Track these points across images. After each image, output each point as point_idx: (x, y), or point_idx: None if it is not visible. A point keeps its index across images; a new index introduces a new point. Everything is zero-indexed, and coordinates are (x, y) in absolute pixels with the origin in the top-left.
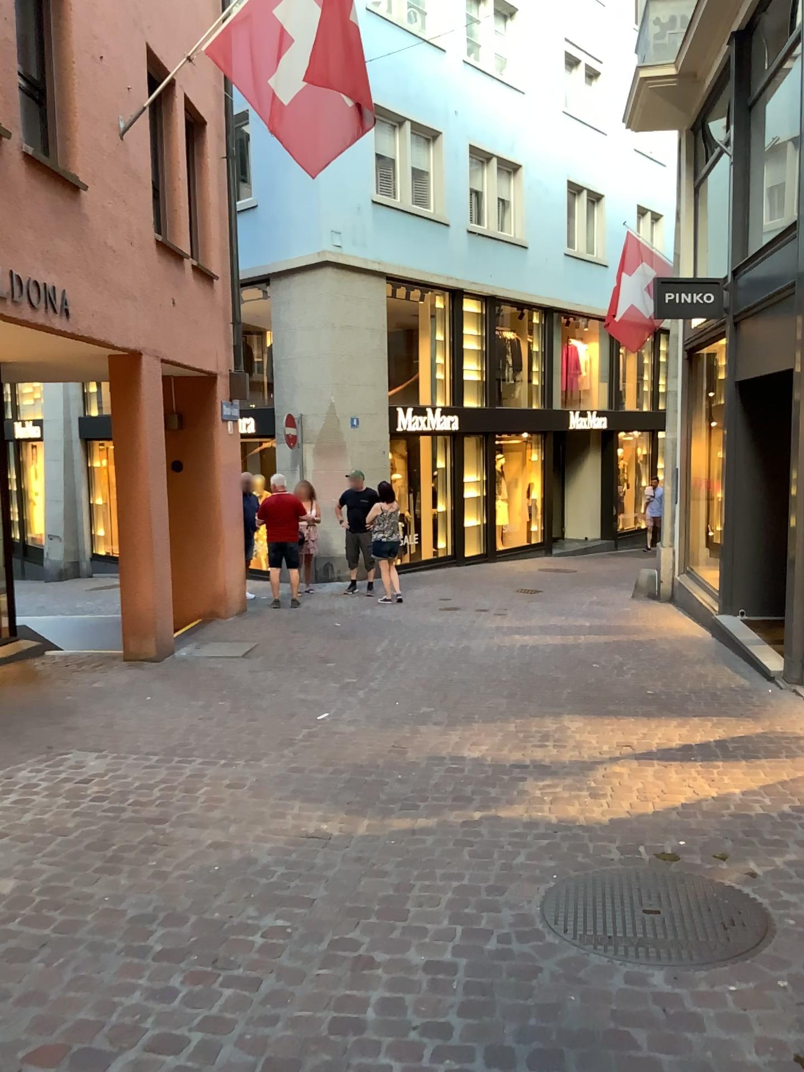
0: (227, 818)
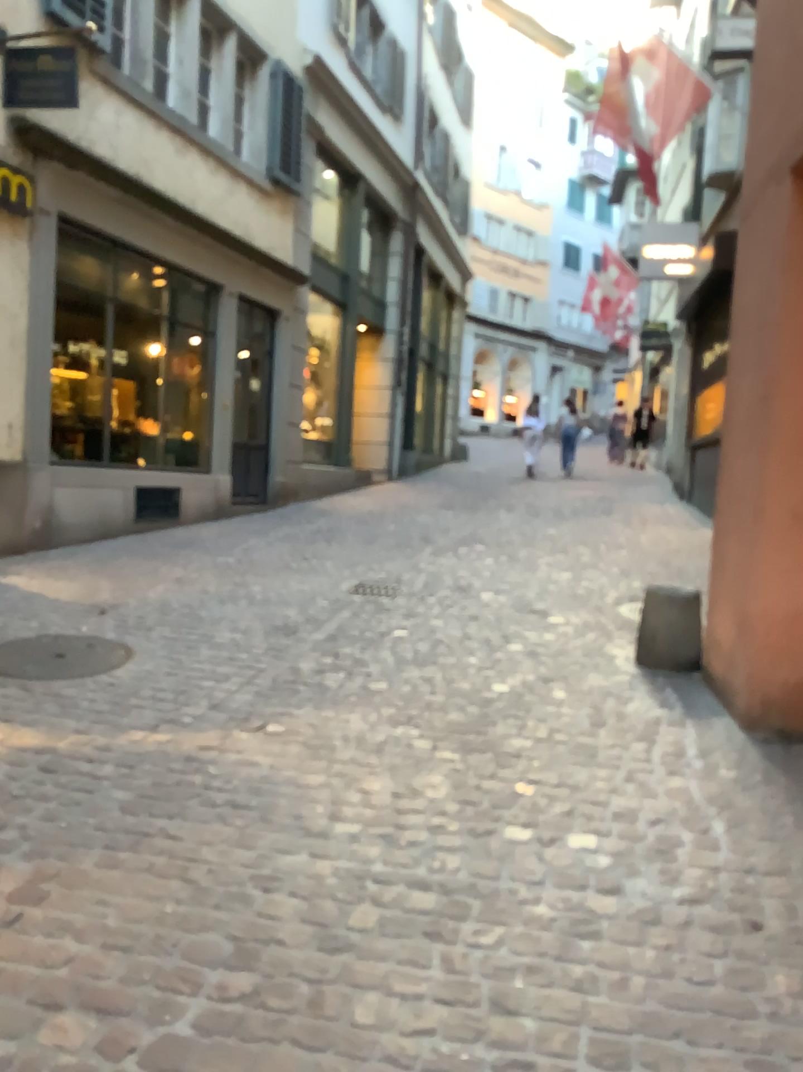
0: (346, 737)
